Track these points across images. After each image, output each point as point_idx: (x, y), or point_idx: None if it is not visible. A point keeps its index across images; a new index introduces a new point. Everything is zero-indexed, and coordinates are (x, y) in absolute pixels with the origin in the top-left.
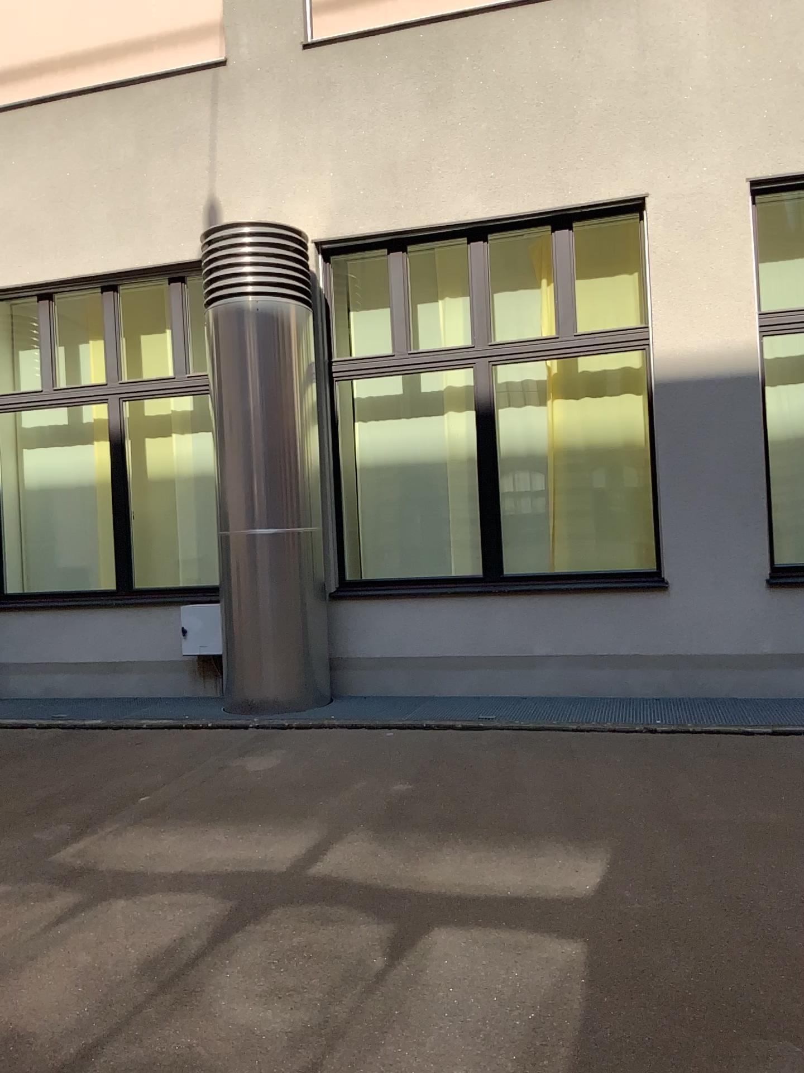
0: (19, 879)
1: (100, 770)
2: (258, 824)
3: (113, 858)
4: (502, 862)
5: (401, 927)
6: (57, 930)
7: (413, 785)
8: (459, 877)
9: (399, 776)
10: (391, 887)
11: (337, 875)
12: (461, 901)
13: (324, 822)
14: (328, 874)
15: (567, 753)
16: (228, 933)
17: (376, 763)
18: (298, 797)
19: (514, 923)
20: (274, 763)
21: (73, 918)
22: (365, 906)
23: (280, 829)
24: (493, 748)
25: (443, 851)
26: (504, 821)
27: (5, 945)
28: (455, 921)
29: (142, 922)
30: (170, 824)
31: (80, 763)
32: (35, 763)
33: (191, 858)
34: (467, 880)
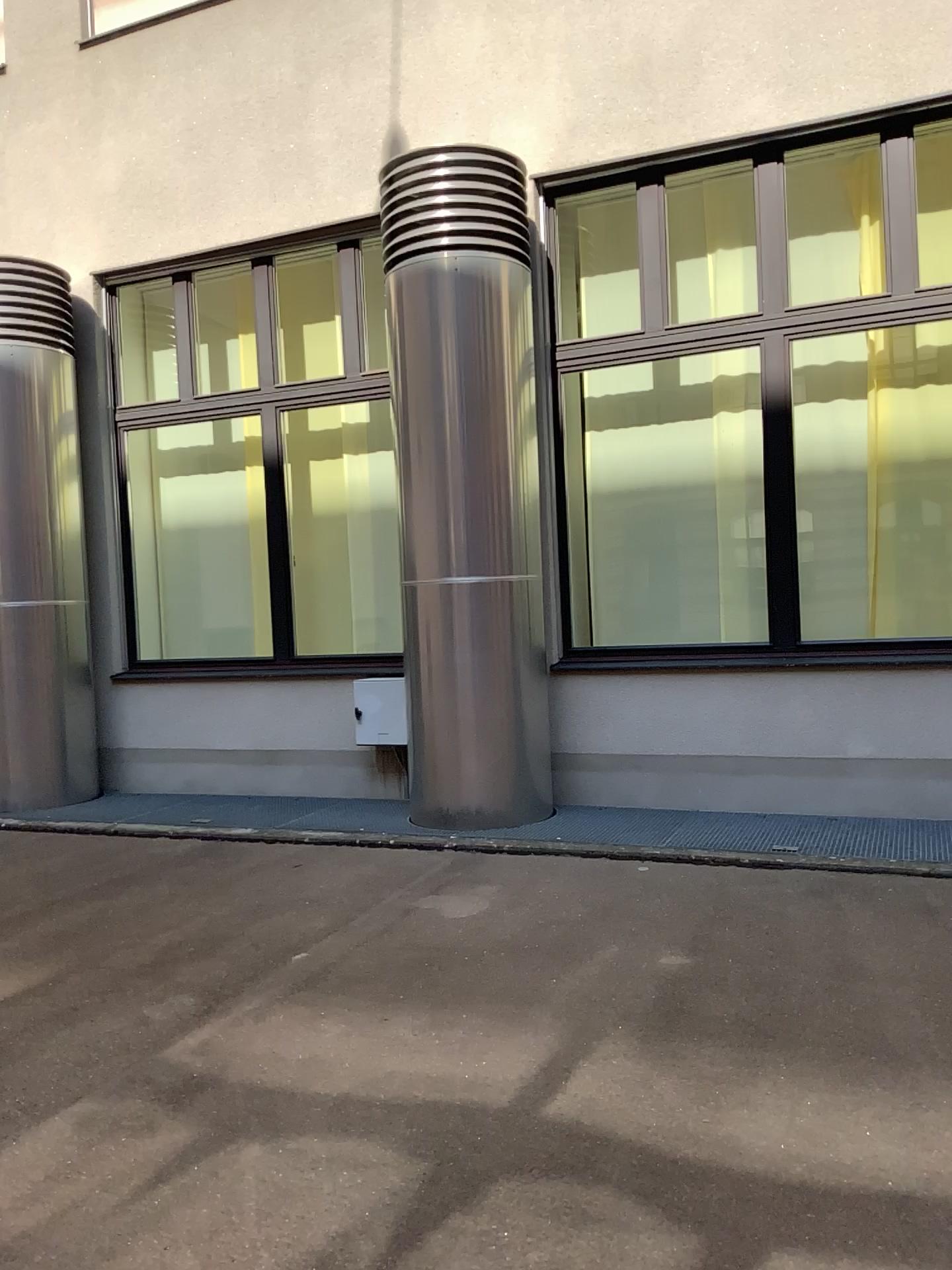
0: (115, 1088)
1: (243, 906)
2: (463, 1013)
3: (250, 1060)
4: (865, 1116)
5: (713, 1247)
6: (155, 1198)
7: (690, 955)
8: (795, 1144)
9: (666, 938)
10: (682, 1154)
11: (591, 1122)
12: (808, 1195)
13: (562, 1016)
14: (576, 1119)
15: (919, 911)
16: (420, 1230)
17: (629, 915)
18: (519, 968)
19: (917, 1259)
20: (482, 907)
21: (182, 1175)
22: (644, 1193)
23: (496, 1024)
24: (802, 897)
25: (758, 1084)
26: (849, 1031)
27: (76, 1220)
28: (806, 1240)
29: (285, 1190)
30: (335, 1004)
31: (219, 895)
32: (161, 892)
33: (363, 1069)
34: (811, 1152)
